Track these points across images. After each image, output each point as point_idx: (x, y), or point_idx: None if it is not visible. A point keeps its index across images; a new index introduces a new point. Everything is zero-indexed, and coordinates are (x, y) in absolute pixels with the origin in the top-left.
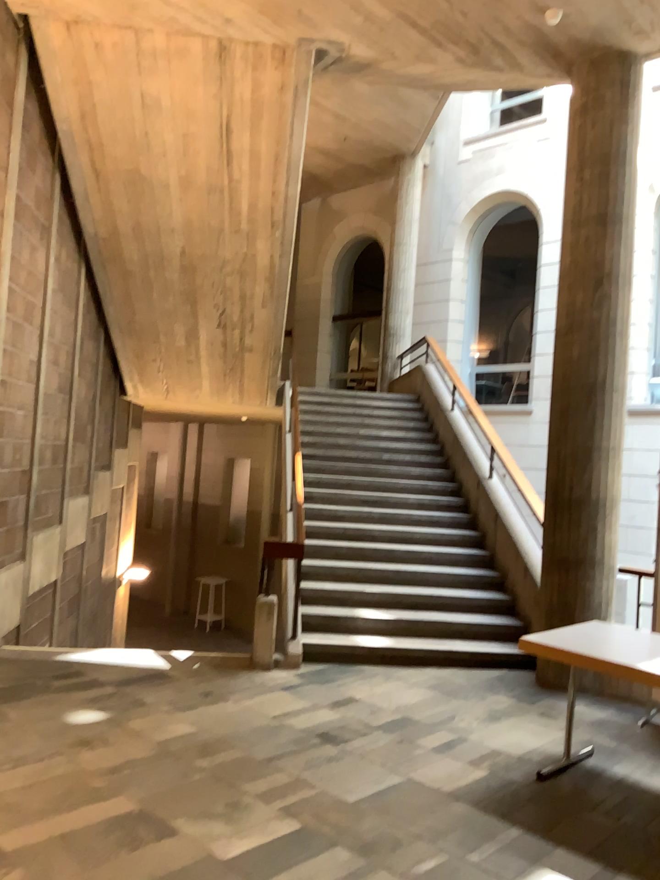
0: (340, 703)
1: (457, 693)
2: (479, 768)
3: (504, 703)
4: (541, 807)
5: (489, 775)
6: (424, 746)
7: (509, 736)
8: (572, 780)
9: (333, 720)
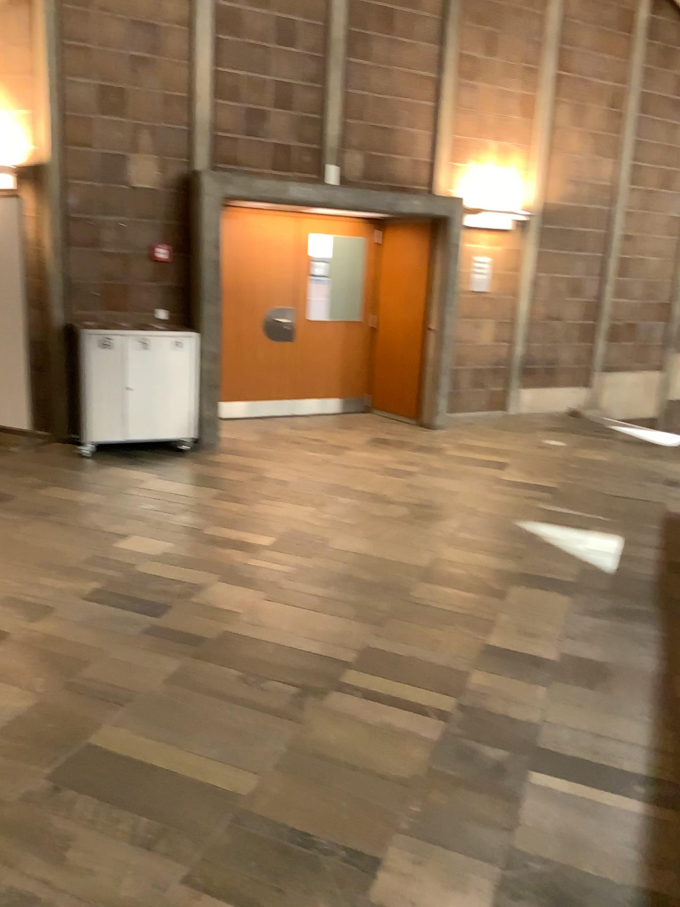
0: None
1: None
2: None
3: None
4: None
5: None
6: None
7: None
8: None
9: None
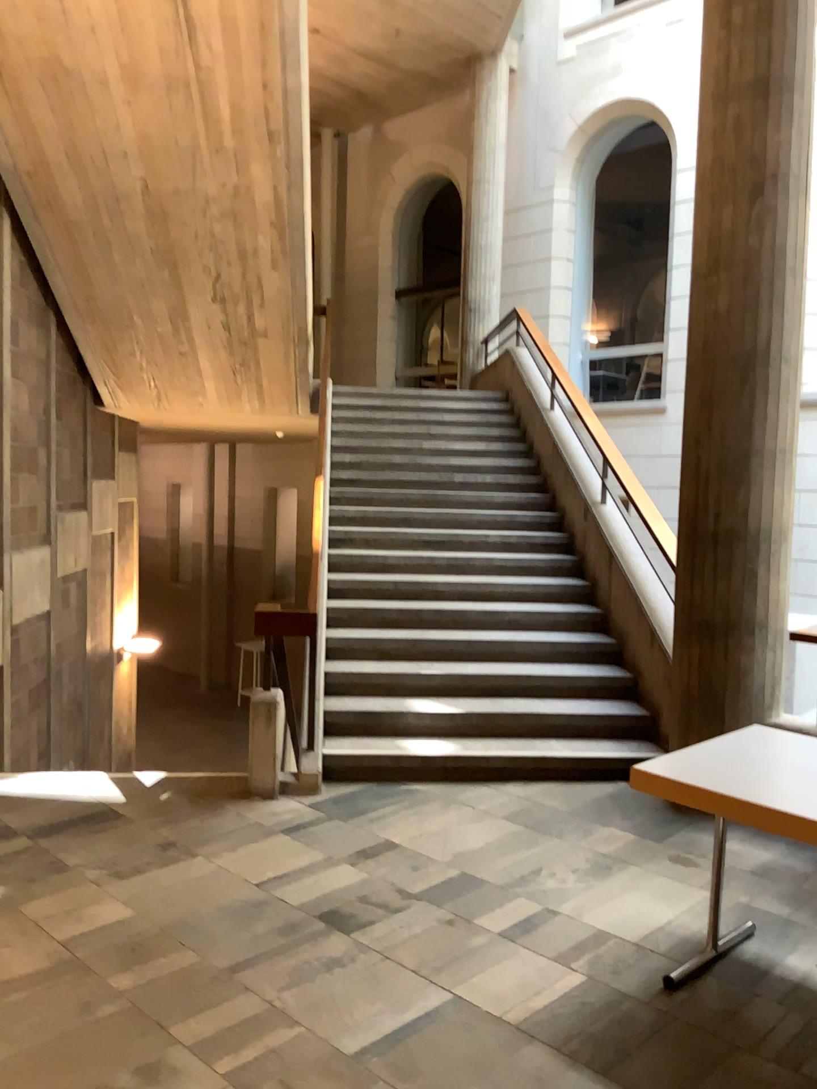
0: (369, 851)
1: (549, 827)
2: (571, 971)
3: (618, 843)
4: (671, 1049)
5: (586, 985)
6: (487, 930)
7: (622, 906)
8: (723, 987)
9: (352, 886)
